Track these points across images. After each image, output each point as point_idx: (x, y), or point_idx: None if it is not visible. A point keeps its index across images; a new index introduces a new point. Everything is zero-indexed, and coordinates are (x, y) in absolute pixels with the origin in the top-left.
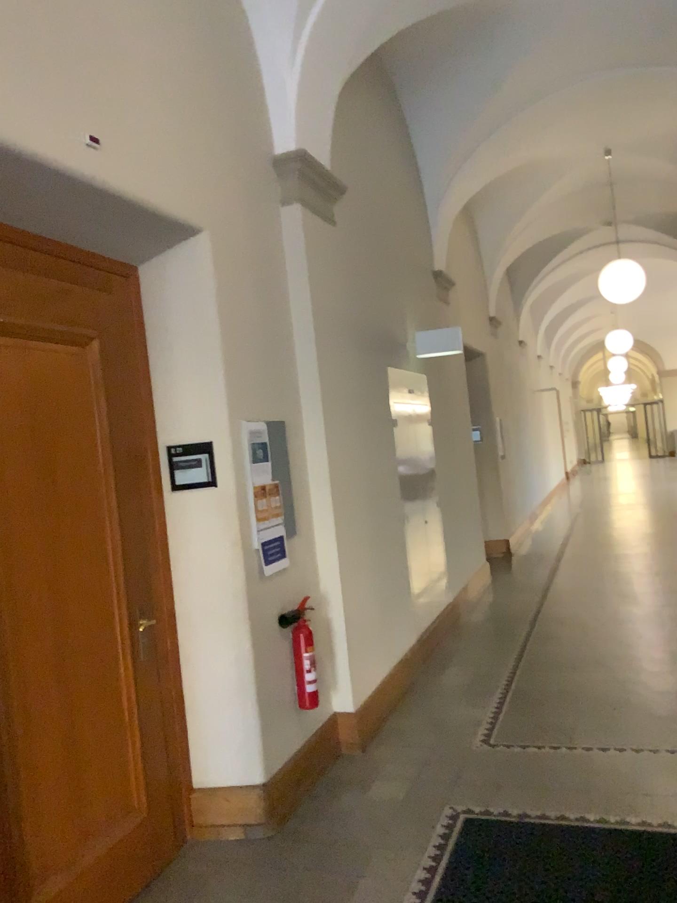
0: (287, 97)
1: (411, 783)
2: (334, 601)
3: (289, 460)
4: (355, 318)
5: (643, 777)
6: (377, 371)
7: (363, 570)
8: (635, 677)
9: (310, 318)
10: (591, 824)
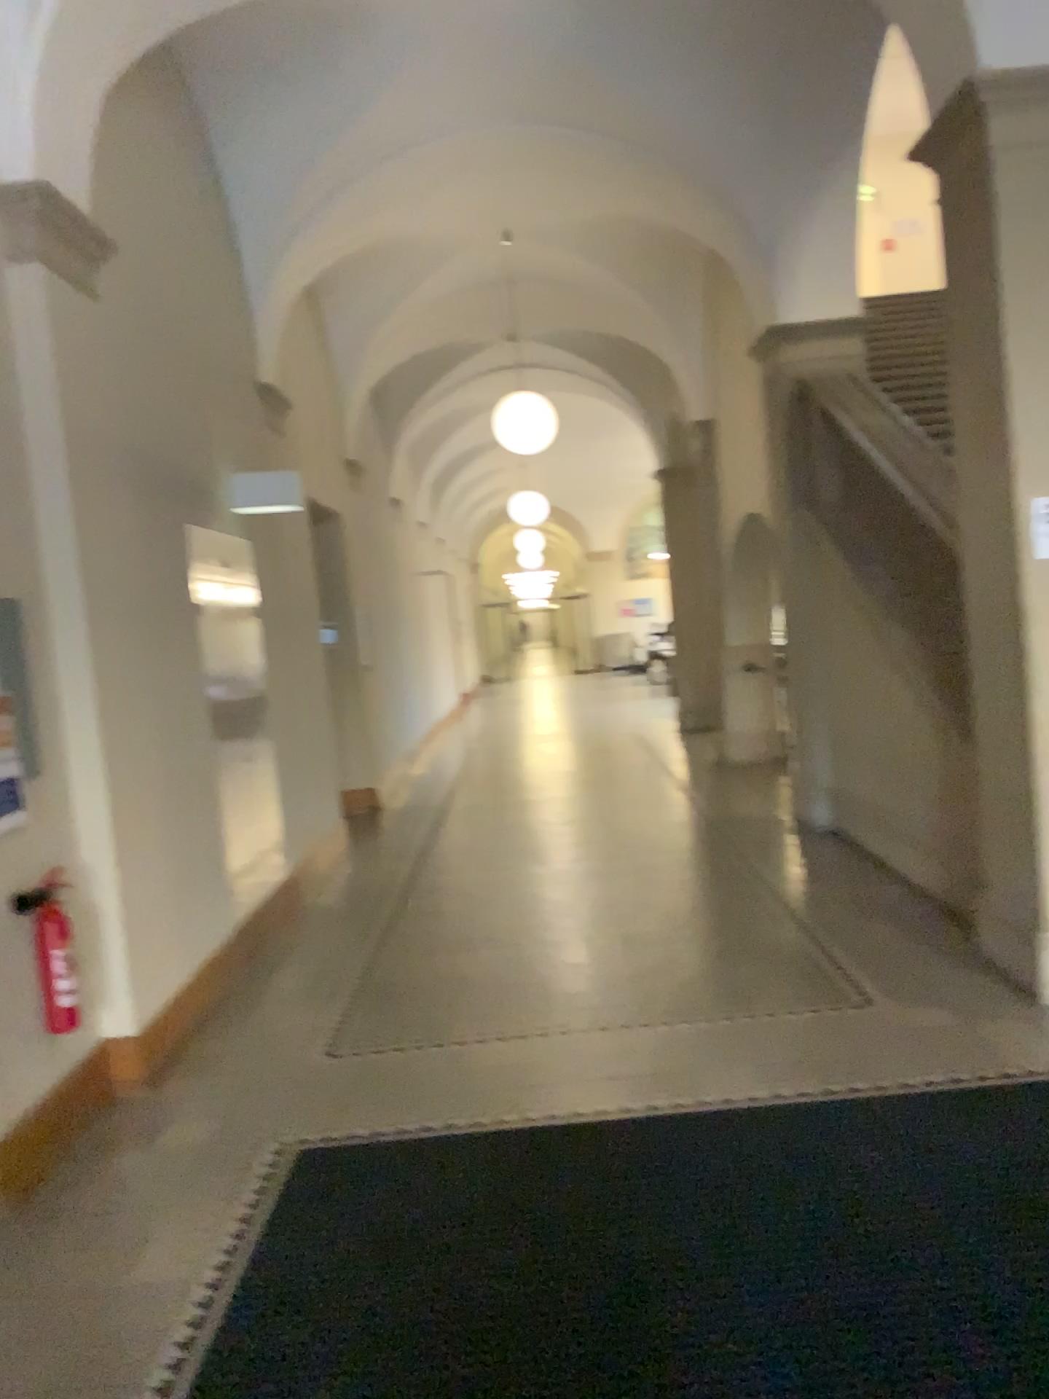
0: (20, 96)
1: (222, 1119)
2: (103, 873)
3: (29, 661)
4: (134, 450)
5: (531, 1068)
6: (170, 532)
7: (148, 828)
8: (531, 952)
9: (60, 444)
10: (463, 1130)
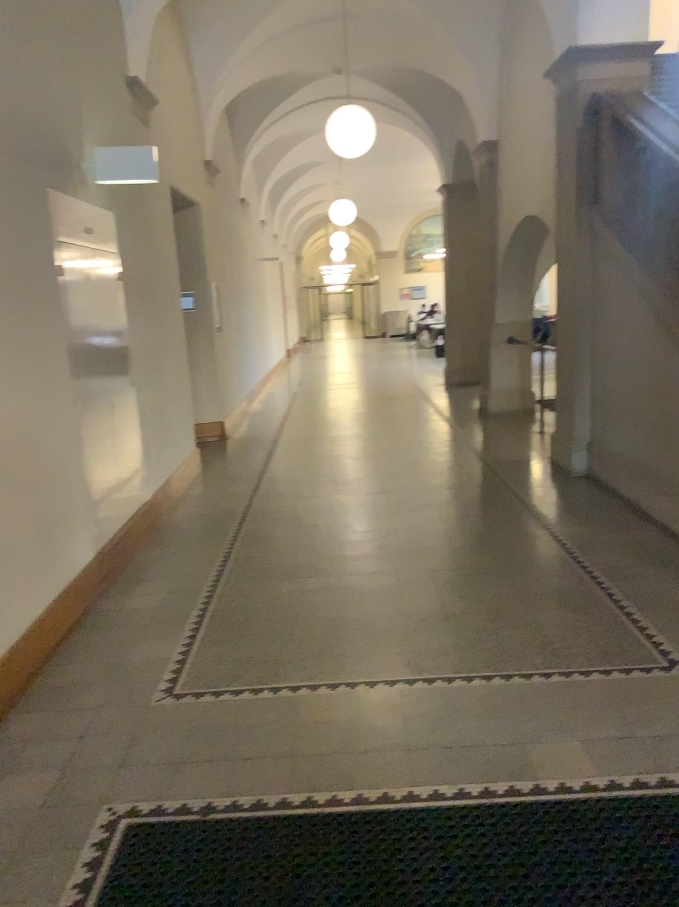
0: None
1: (56, 777)
2: None
3: None
4: None
5: (359, 726)
6: (28, 191)
7: (0, 475)
8: (350, 584)
9: None
10: (295, 811)
